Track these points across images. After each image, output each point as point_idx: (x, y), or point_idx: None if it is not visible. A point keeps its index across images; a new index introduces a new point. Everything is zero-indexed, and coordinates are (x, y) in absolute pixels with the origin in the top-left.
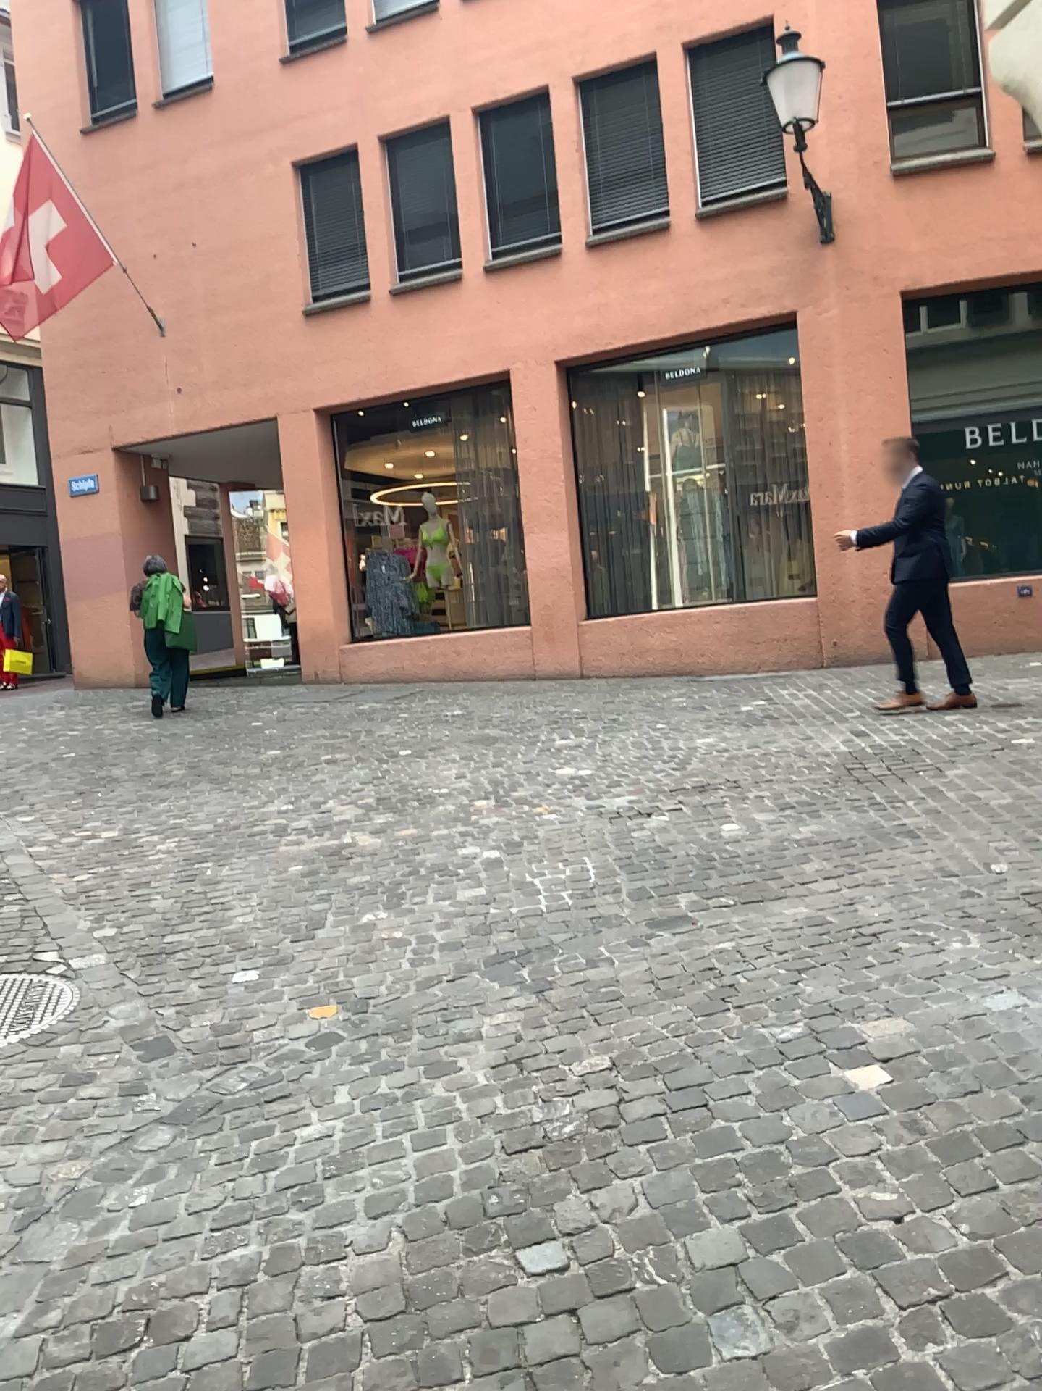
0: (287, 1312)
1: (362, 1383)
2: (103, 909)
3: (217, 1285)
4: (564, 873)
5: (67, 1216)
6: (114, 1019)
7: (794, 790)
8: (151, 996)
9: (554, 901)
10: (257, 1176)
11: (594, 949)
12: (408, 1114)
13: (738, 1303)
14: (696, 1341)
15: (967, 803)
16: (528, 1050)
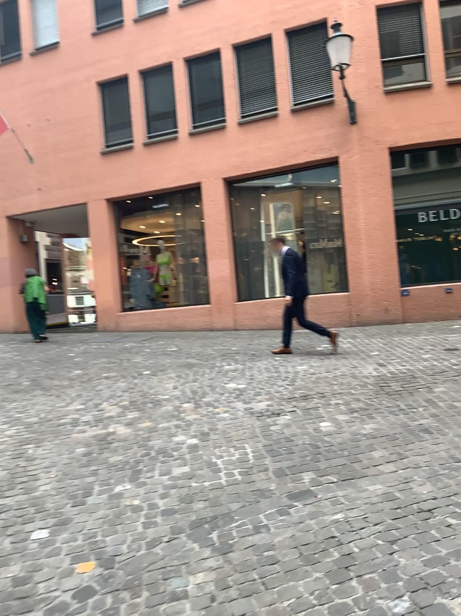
0: None
1: None
2: None
3: None
4: (234, 454)
5: None
6: None
7: (354, 399)
8: None
9: (229, 477)
10: None
11: (257, 516)
12: None
13: None
14: None
15: (451, 410)
16: None
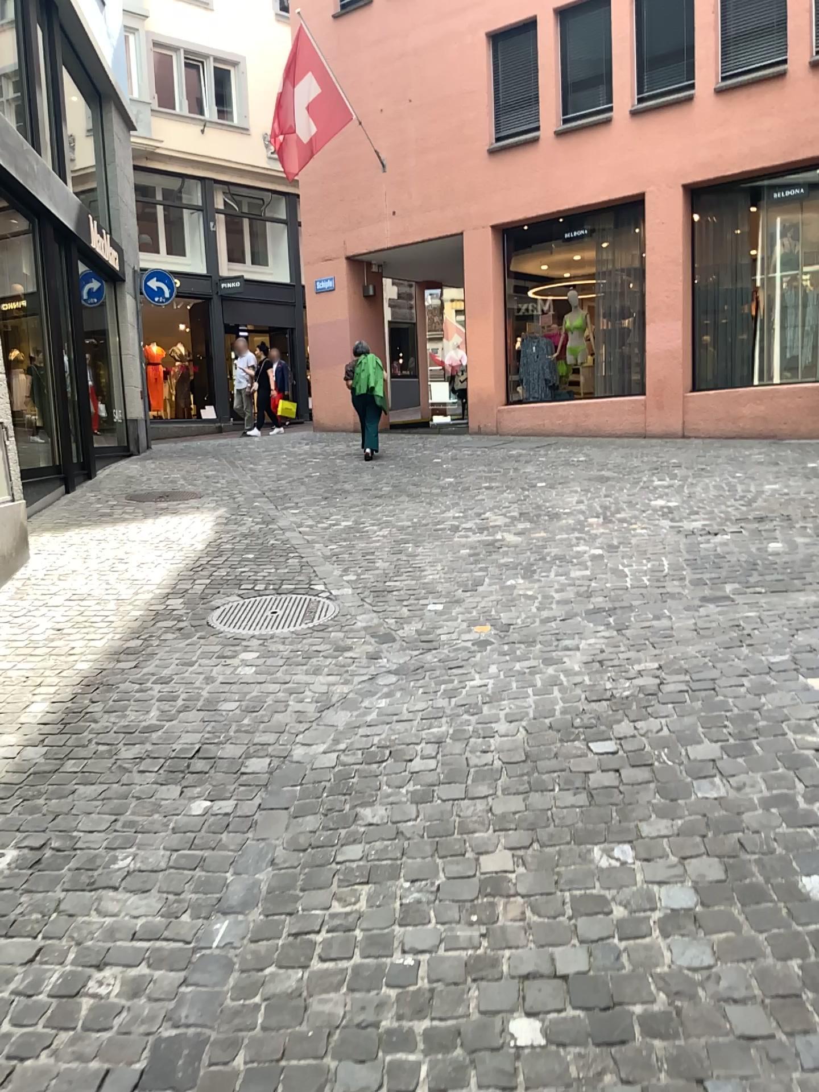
0: (463, 756)
1: (502, 786)
2: (347, 564)
3: (425, 742)
4: (647, 564)
5: (344, 708)
6: (360, 622)
7: None
8: (380, 612)
9: (637, 580)
10: (445, 700)
11: (661, 607)
12: (533, 679)
13: (711, 774)
14: (684, 787)
15: None
16: (609, 655)
